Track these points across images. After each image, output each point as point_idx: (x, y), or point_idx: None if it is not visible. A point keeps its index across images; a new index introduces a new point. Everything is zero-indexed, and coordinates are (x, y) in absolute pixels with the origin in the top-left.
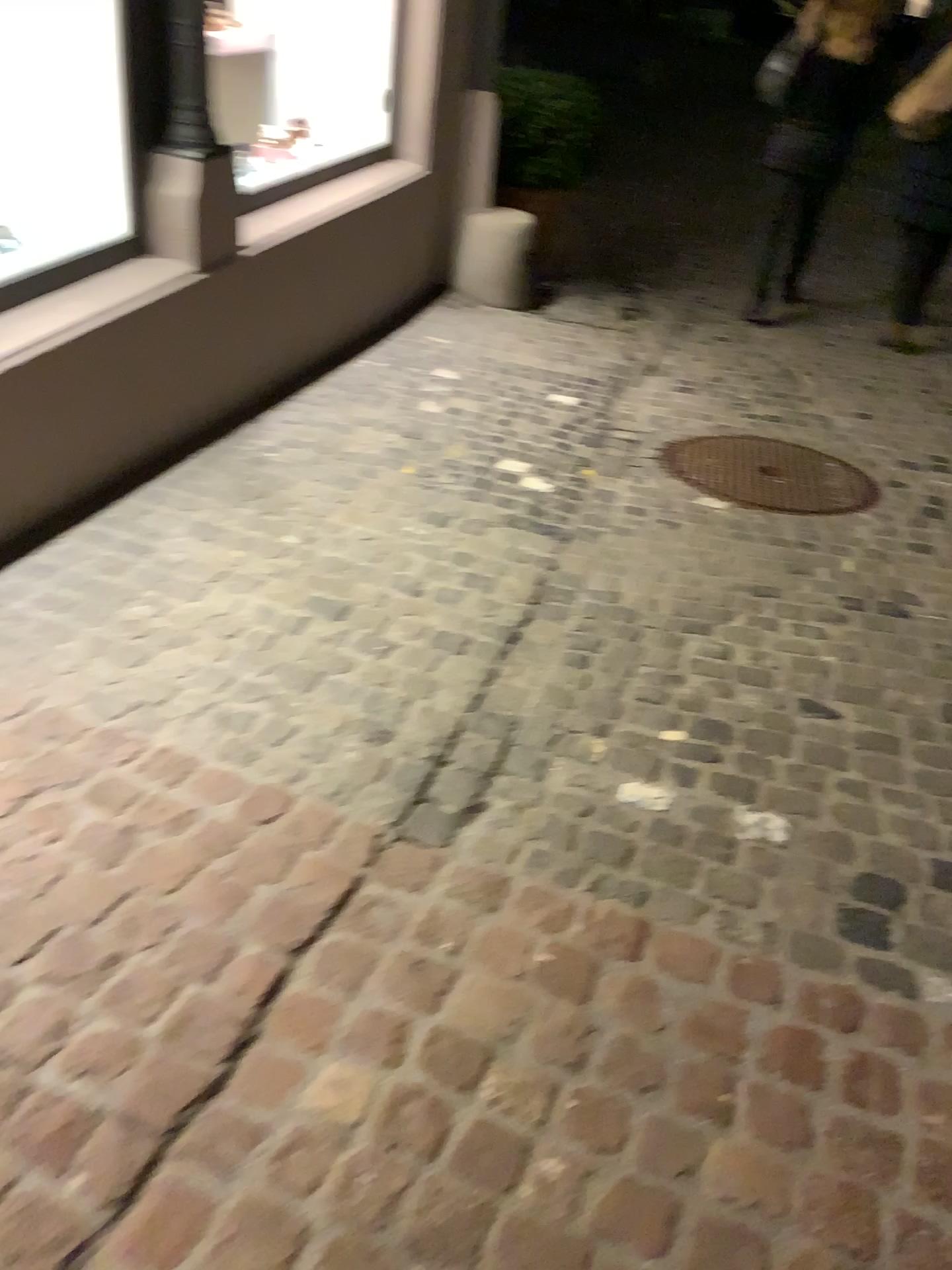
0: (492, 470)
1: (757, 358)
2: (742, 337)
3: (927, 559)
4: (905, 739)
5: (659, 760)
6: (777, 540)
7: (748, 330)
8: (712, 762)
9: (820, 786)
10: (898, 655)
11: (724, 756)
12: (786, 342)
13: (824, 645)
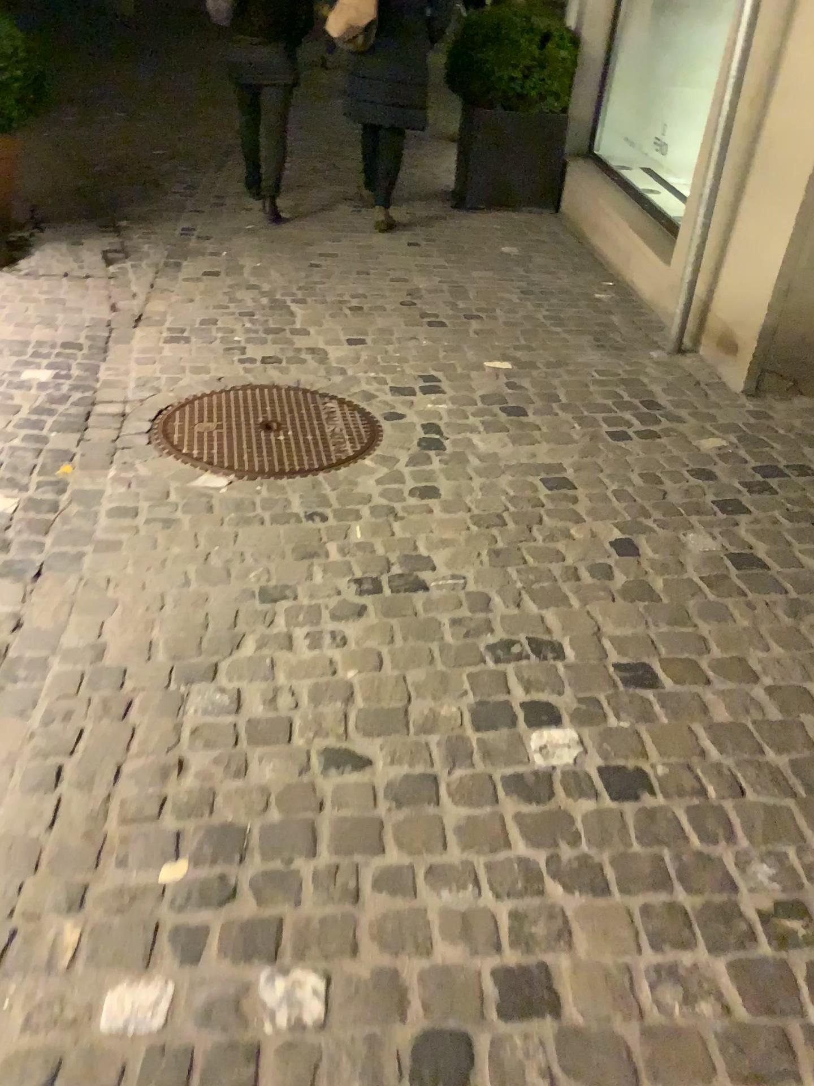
0: None
1: (249, 288)
2: (233, 267)
3: (436, 500)
4: (443, 776)
5: (153, 924)
6: (283, 516)
7: (239, 257)
8: (223, 900)
9: (357, 891)
10: (421, 646)
11: (237, 883)
12: (276, 266)
13: (343, 656)
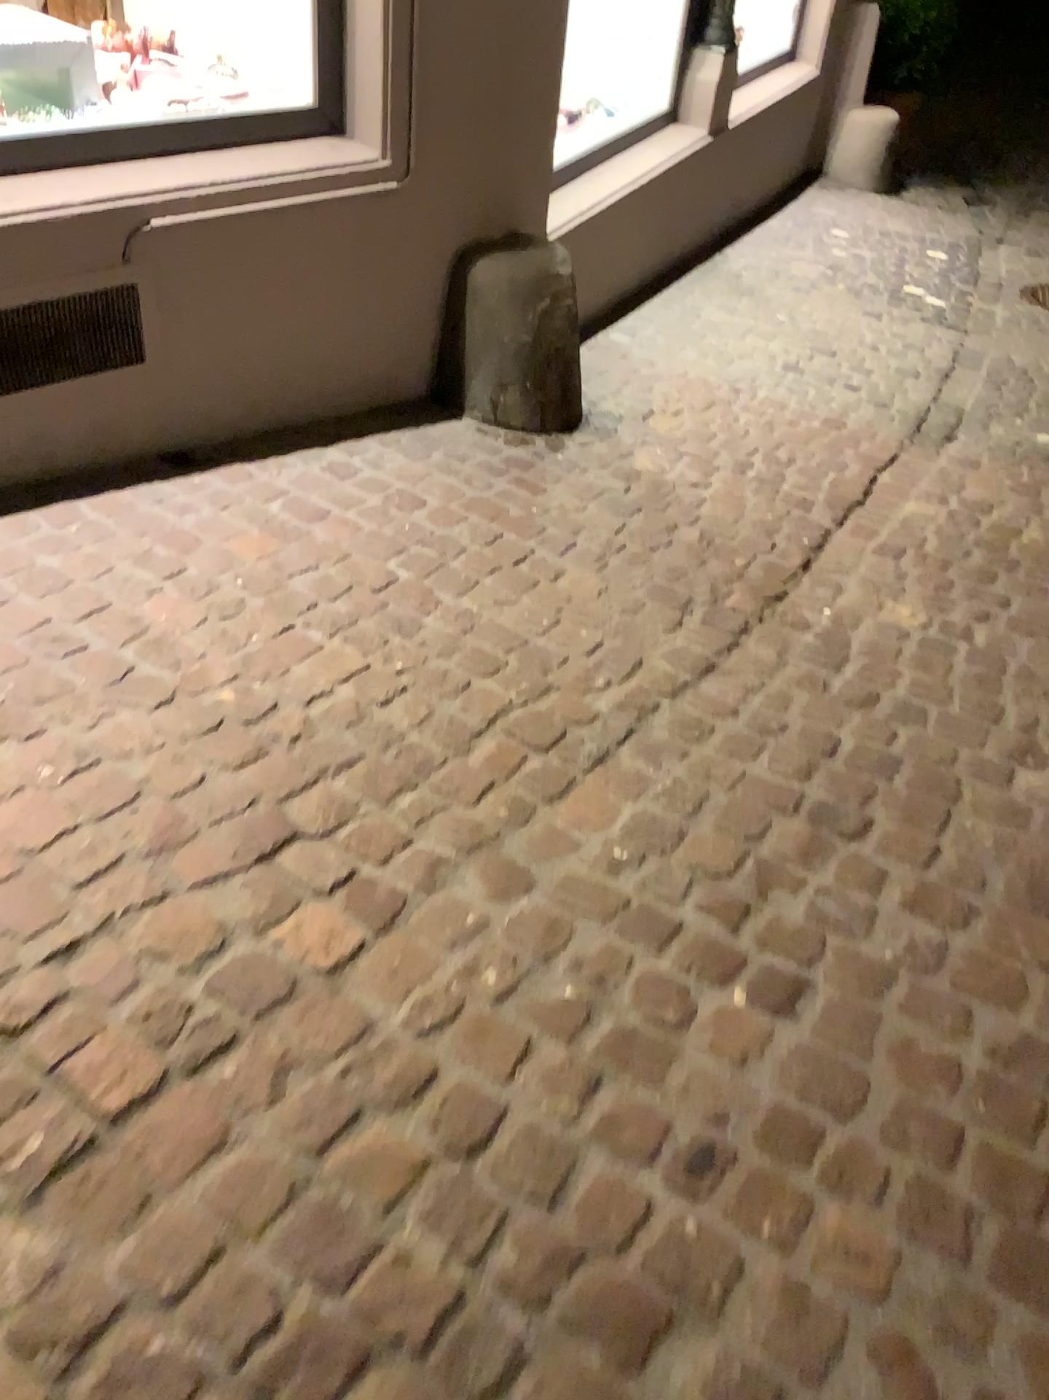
0: (896, 295)
1: None
2: None
3: None
4: None
5: None
6: None
7: None
8: None
9: None
10: None
11: None
12: None
13: None
